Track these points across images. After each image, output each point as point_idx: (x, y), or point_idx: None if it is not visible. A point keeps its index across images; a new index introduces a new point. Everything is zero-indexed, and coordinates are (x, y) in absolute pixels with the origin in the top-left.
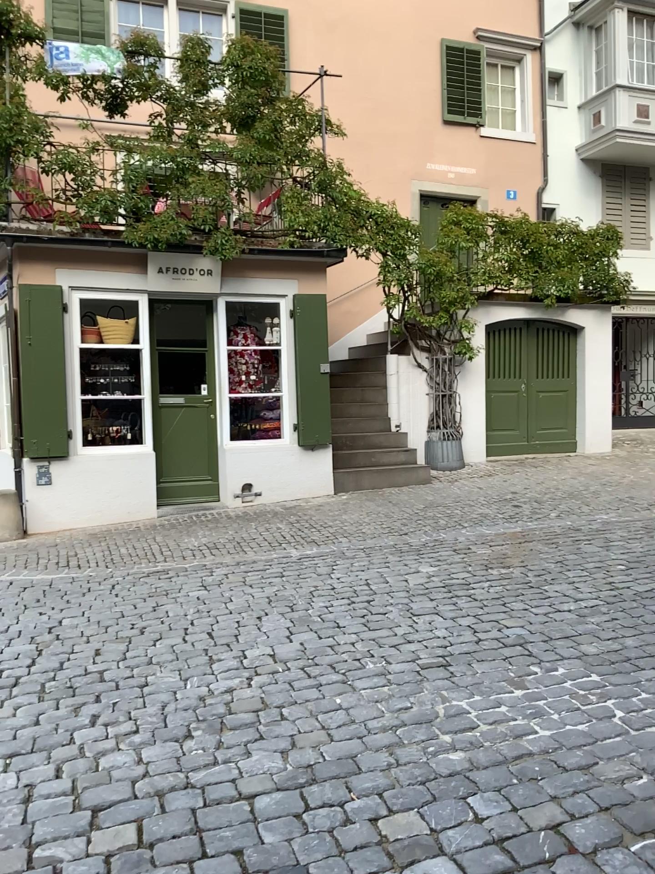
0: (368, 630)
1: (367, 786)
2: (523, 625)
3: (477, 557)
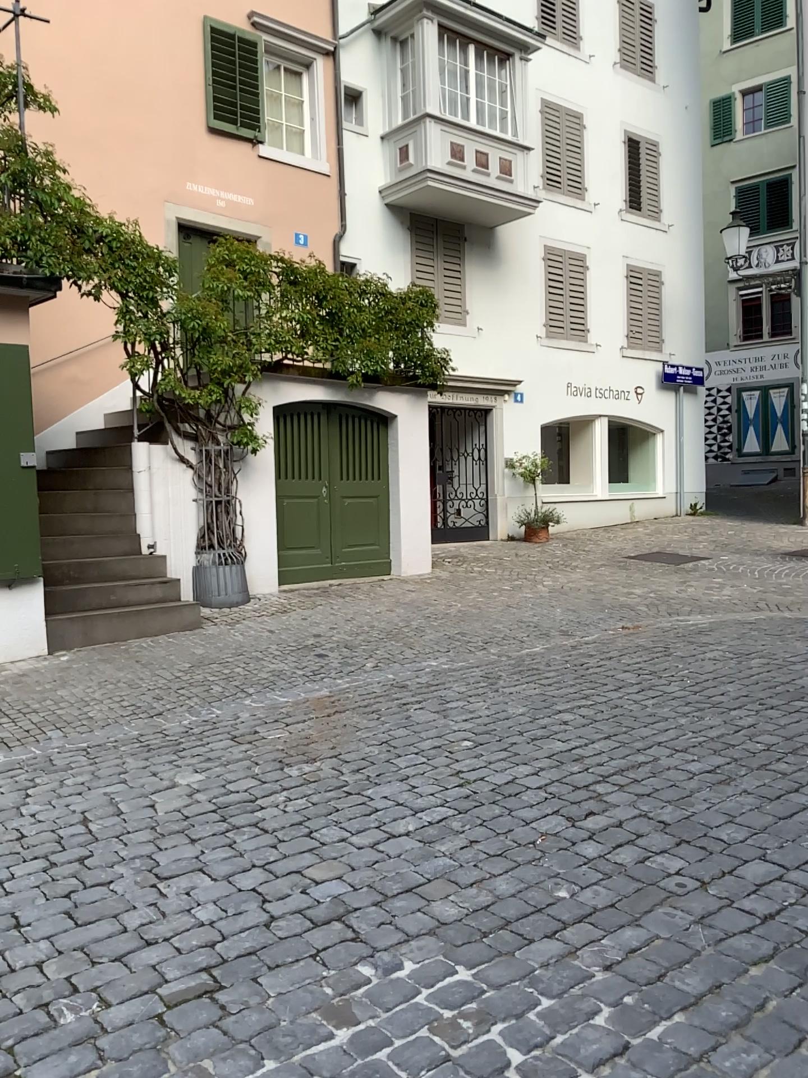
0: (72, 927)
1: None
2: (341, 876)
3: (266, 749)
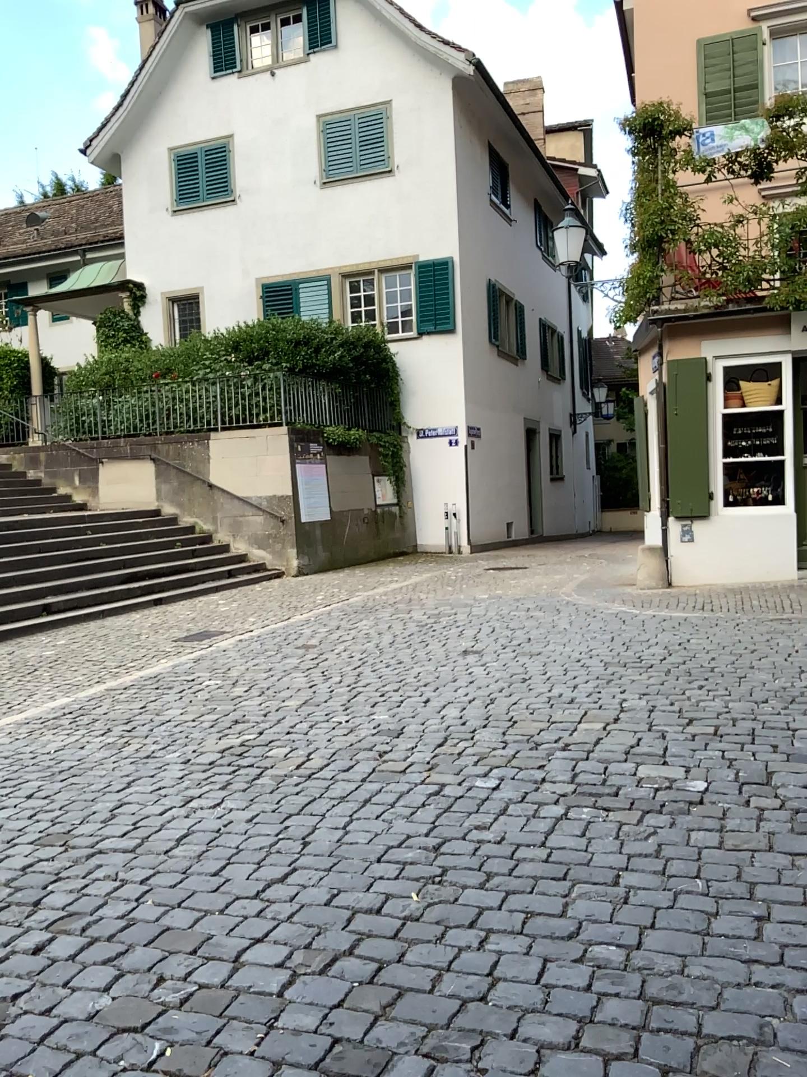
0: None
1: None
2: None
3: None
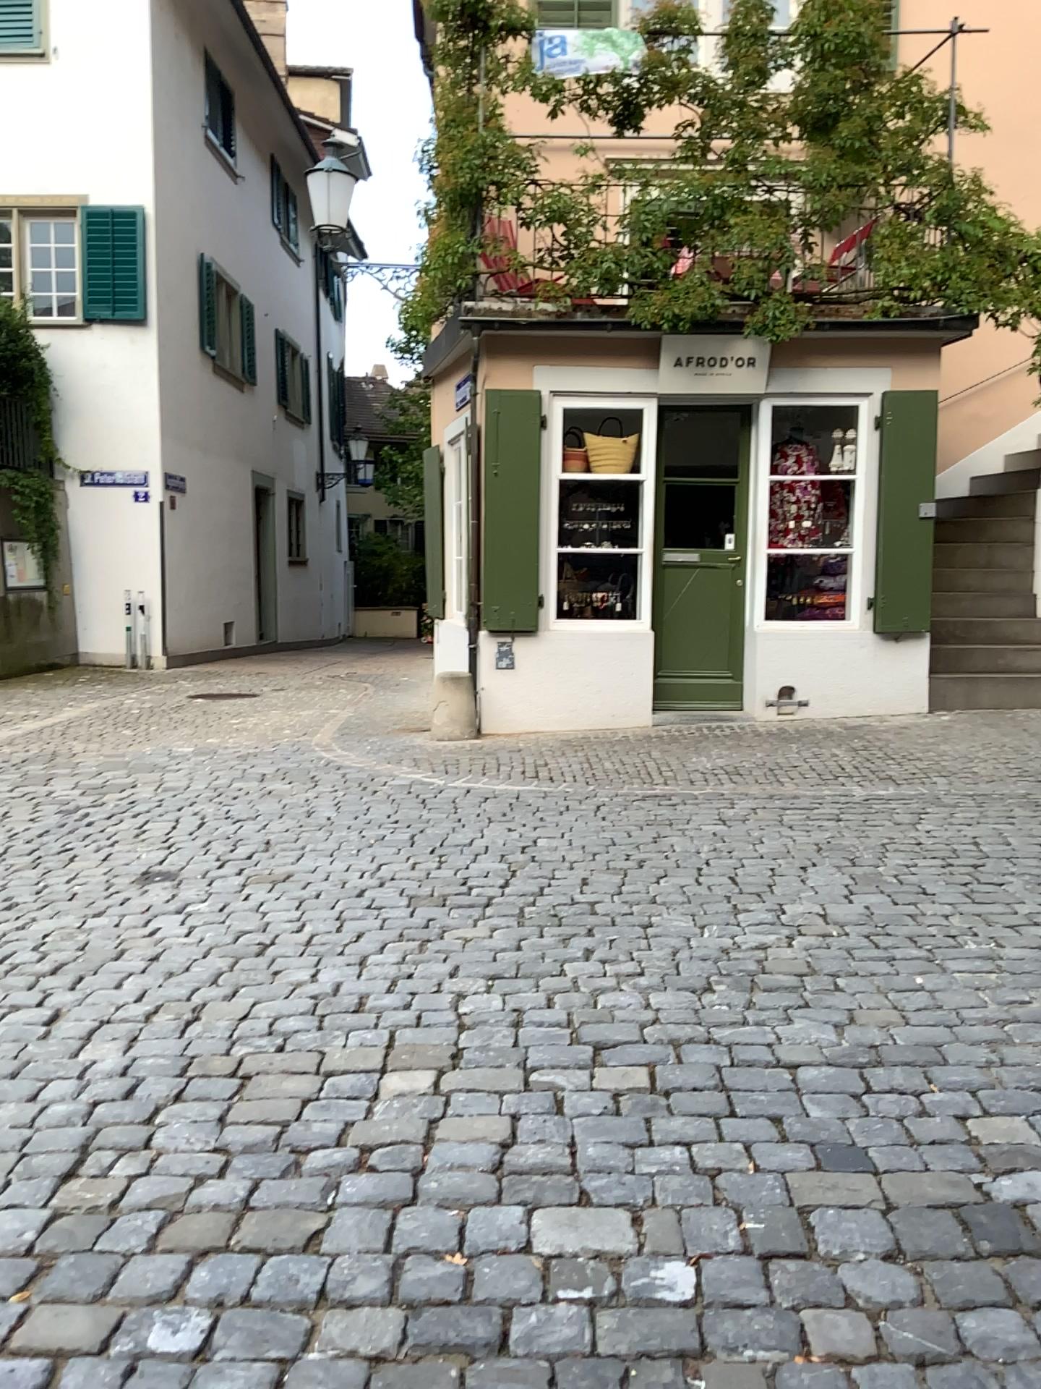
0: (970, 900)
1: (953, 1077)
2: None
3: None
